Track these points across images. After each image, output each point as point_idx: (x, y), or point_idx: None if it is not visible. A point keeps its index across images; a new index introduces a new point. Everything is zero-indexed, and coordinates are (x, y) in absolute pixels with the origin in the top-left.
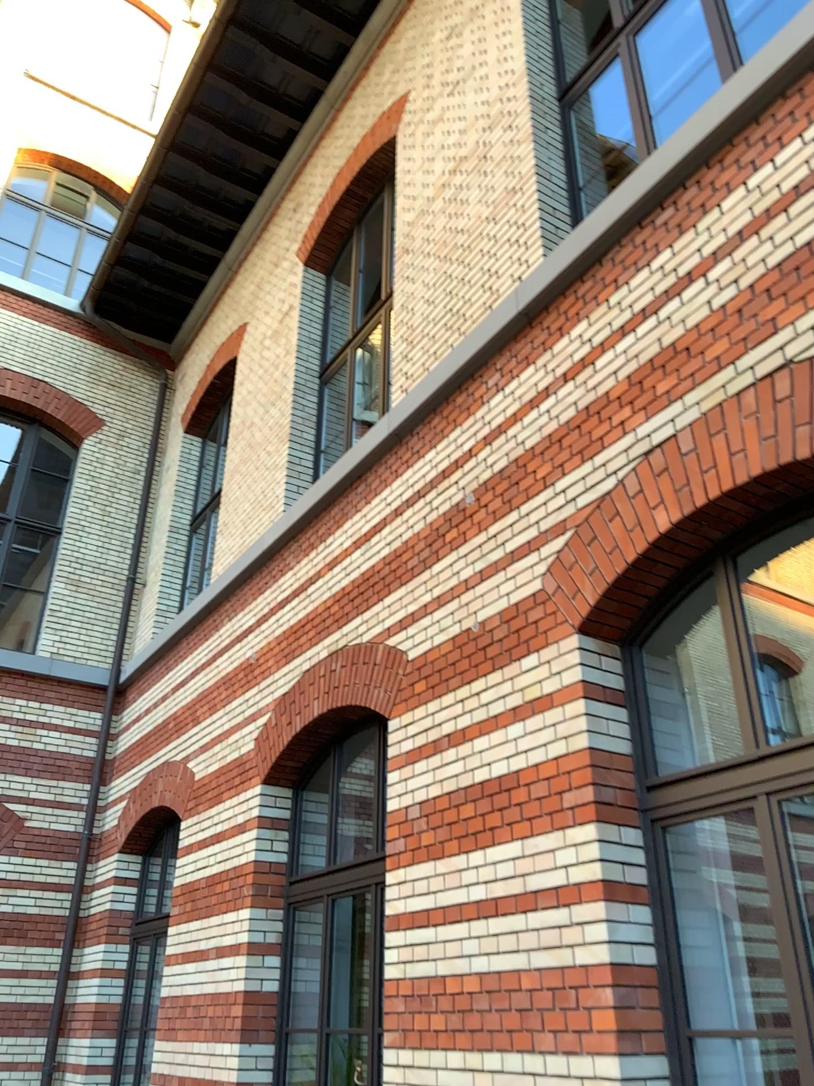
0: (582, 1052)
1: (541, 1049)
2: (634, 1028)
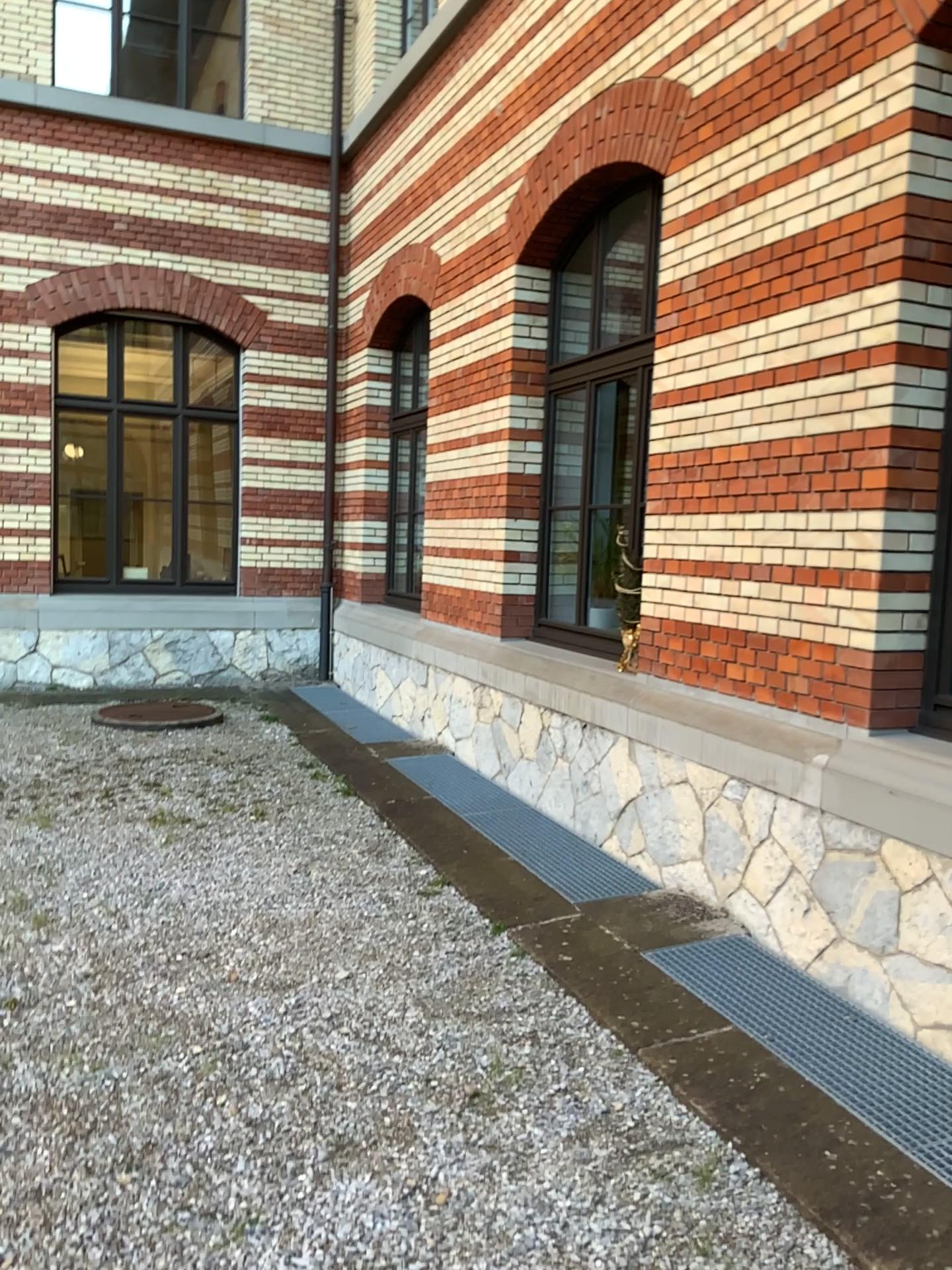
0: (847, 509)
1: (805, 508)
2: (905, 487)
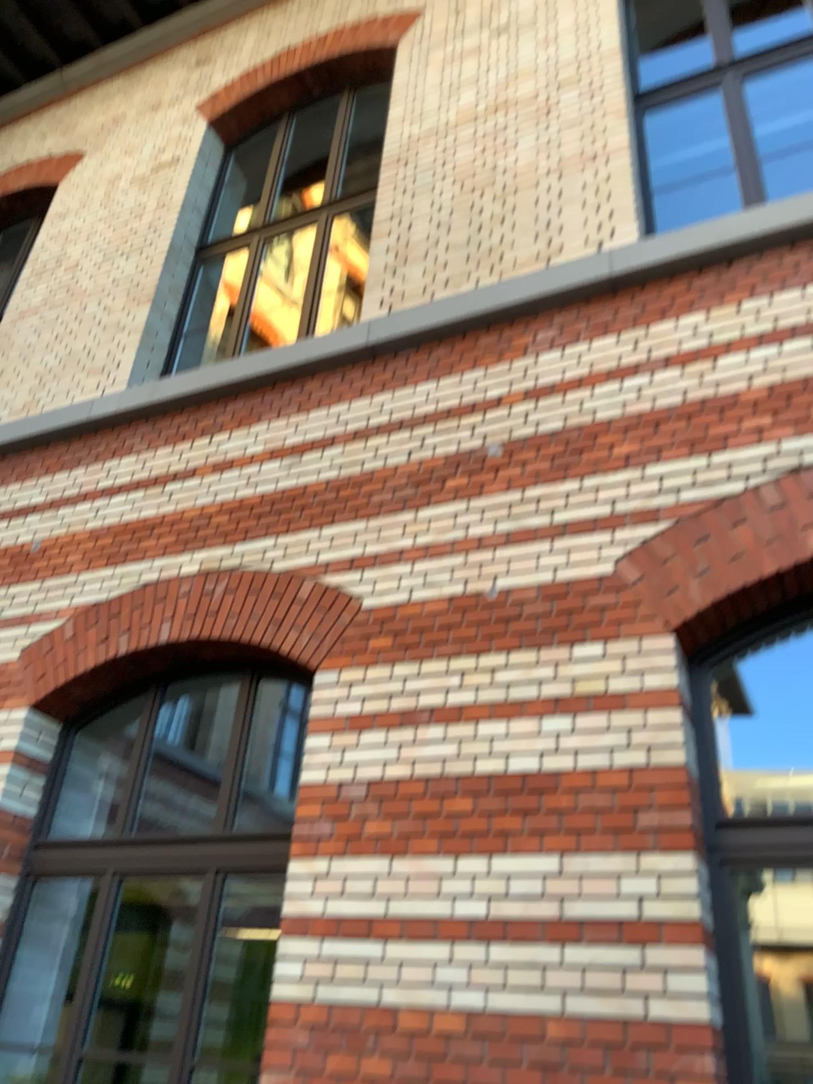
0: None
1: None
2: None
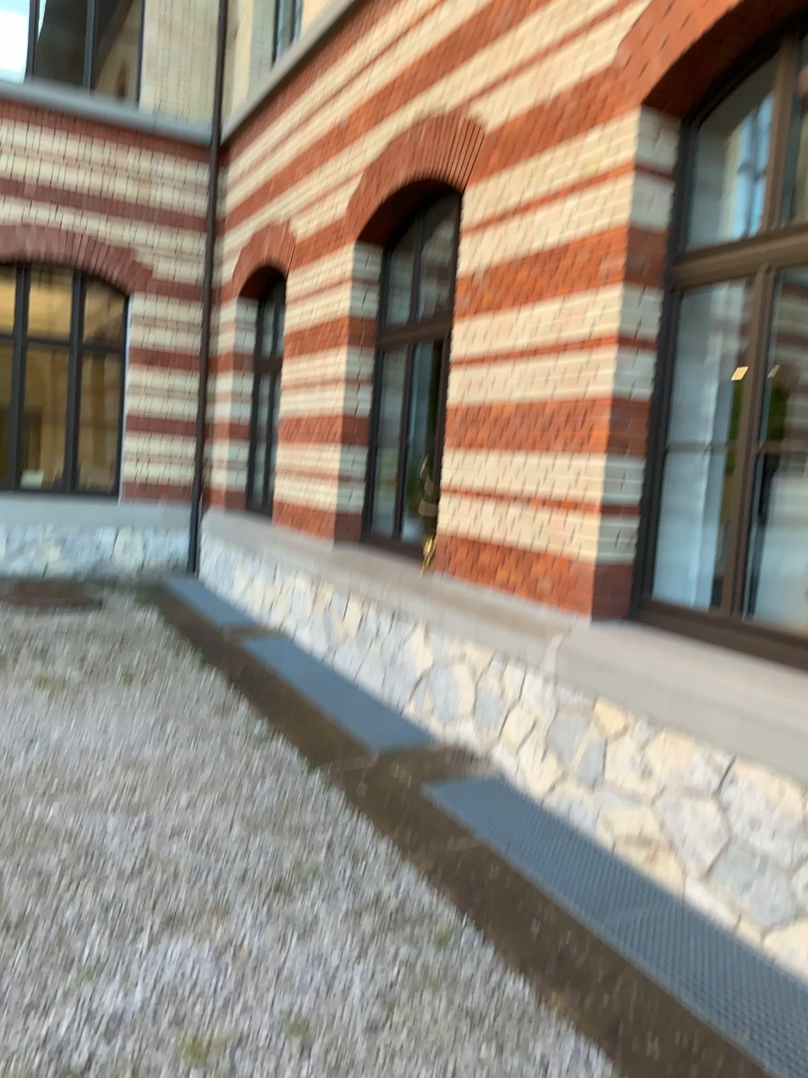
0: (582, 455)
1: (554, 453)
2: (622, 441)
